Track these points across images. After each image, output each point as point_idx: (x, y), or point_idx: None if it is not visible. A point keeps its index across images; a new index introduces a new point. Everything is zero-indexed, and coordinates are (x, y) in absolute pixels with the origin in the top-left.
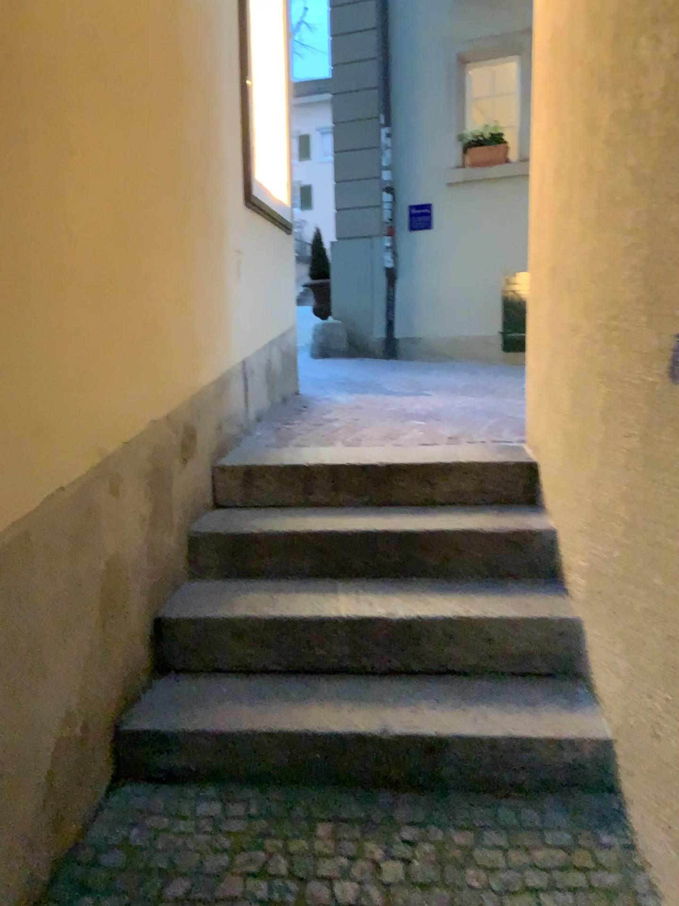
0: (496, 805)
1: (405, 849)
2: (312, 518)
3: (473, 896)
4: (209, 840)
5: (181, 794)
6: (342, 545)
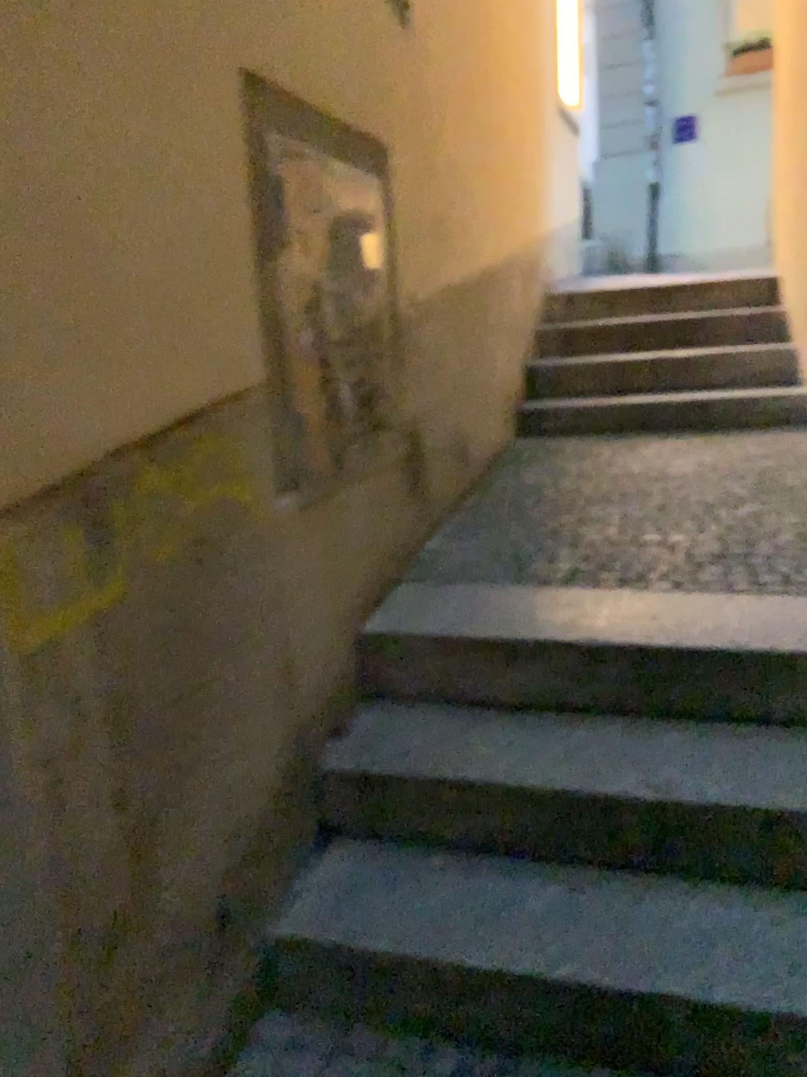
0: (738, 428)
1: (687, 438)
2: (618, 318)
3: (724, 445)
4: (580, 442)
5: (558, 435)
6: (640, 328)
